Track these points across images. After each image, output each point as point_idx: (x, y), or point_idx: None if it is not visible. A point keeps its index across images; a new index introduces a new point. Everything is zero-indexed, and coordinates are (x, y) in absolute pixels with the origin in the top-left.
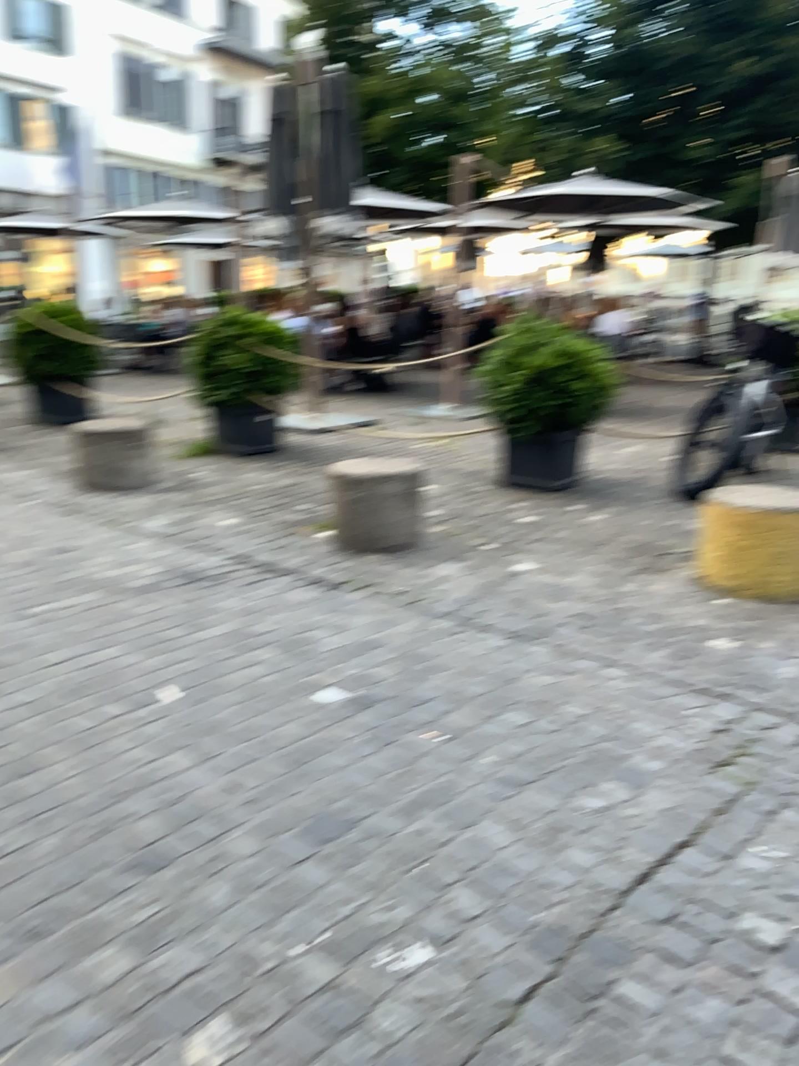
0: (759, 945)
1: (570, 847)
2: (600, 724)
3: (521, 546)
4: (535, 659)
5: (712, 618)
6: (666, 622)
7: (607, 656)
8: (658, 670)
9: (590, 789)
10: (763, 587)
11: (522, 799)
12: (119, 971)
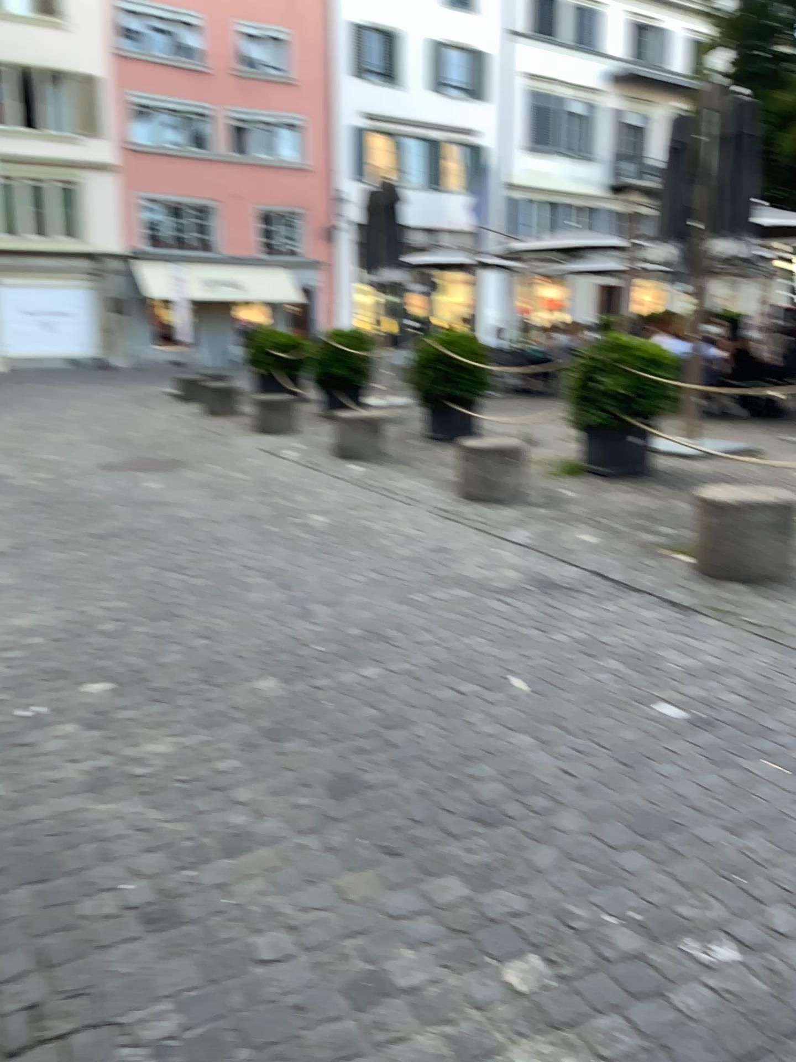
0: None
1: None
2: None
3: None
4: None
5: None
6: None
7: None
8: None
9: None
10: None
11: None
12: (461, 895)
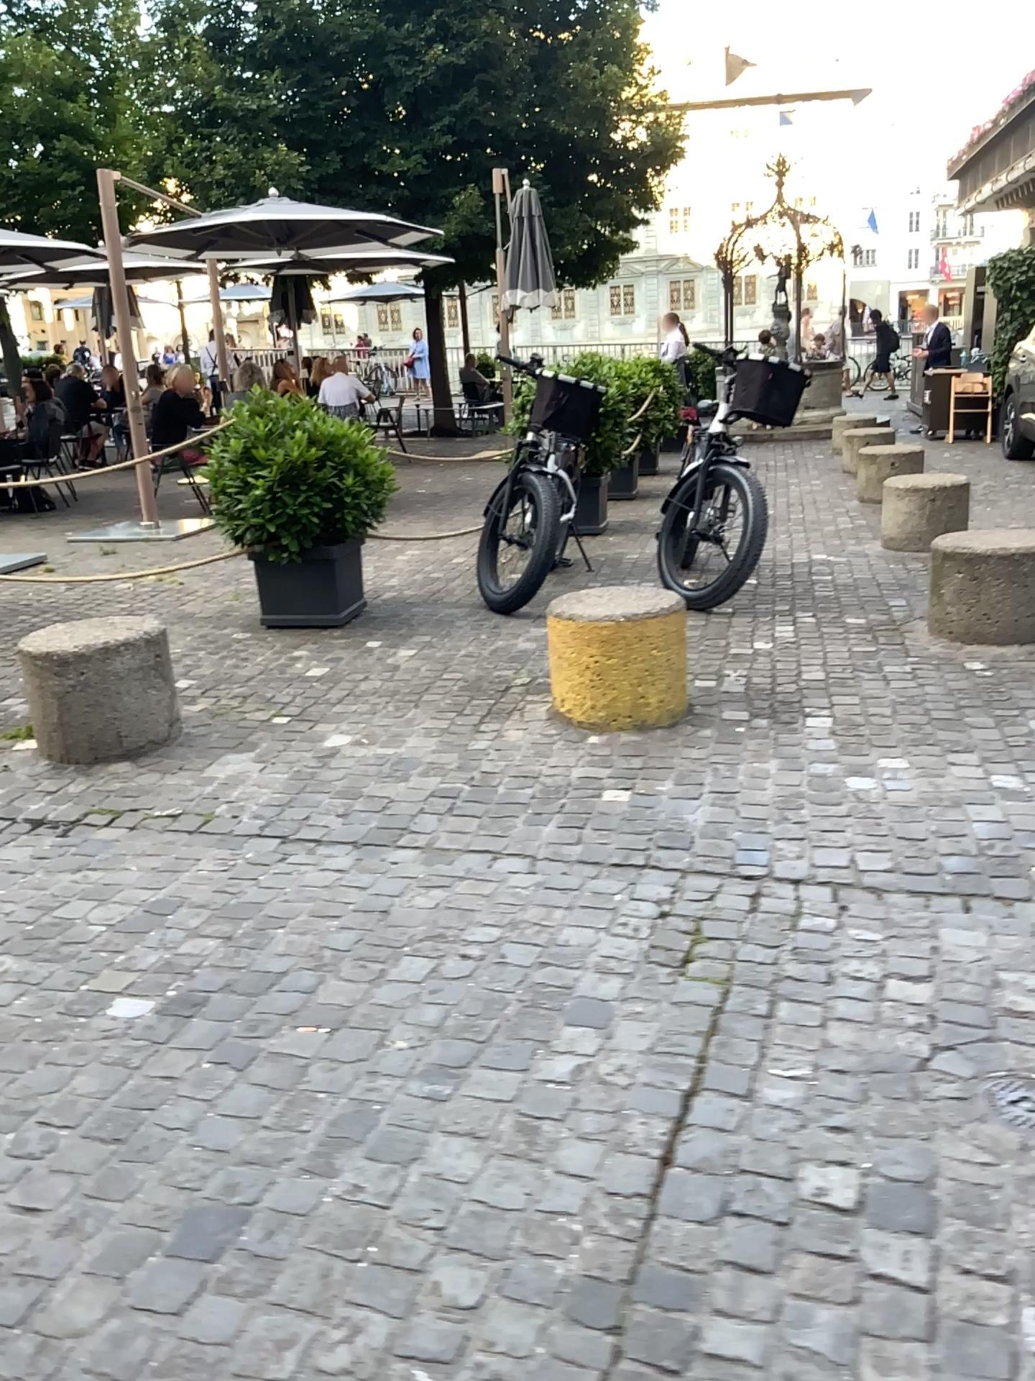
0: (840, 1206)
1: (560, 1141)
2: (527, 948)
3: (330, 713)
4: (404, 871)
5: (601, 765)
6: (551, 783)
7: (494, 847)
8: (565, 851)
9: (551, 1046)
10: (644, 712)
11: (470, 1089)
12: None
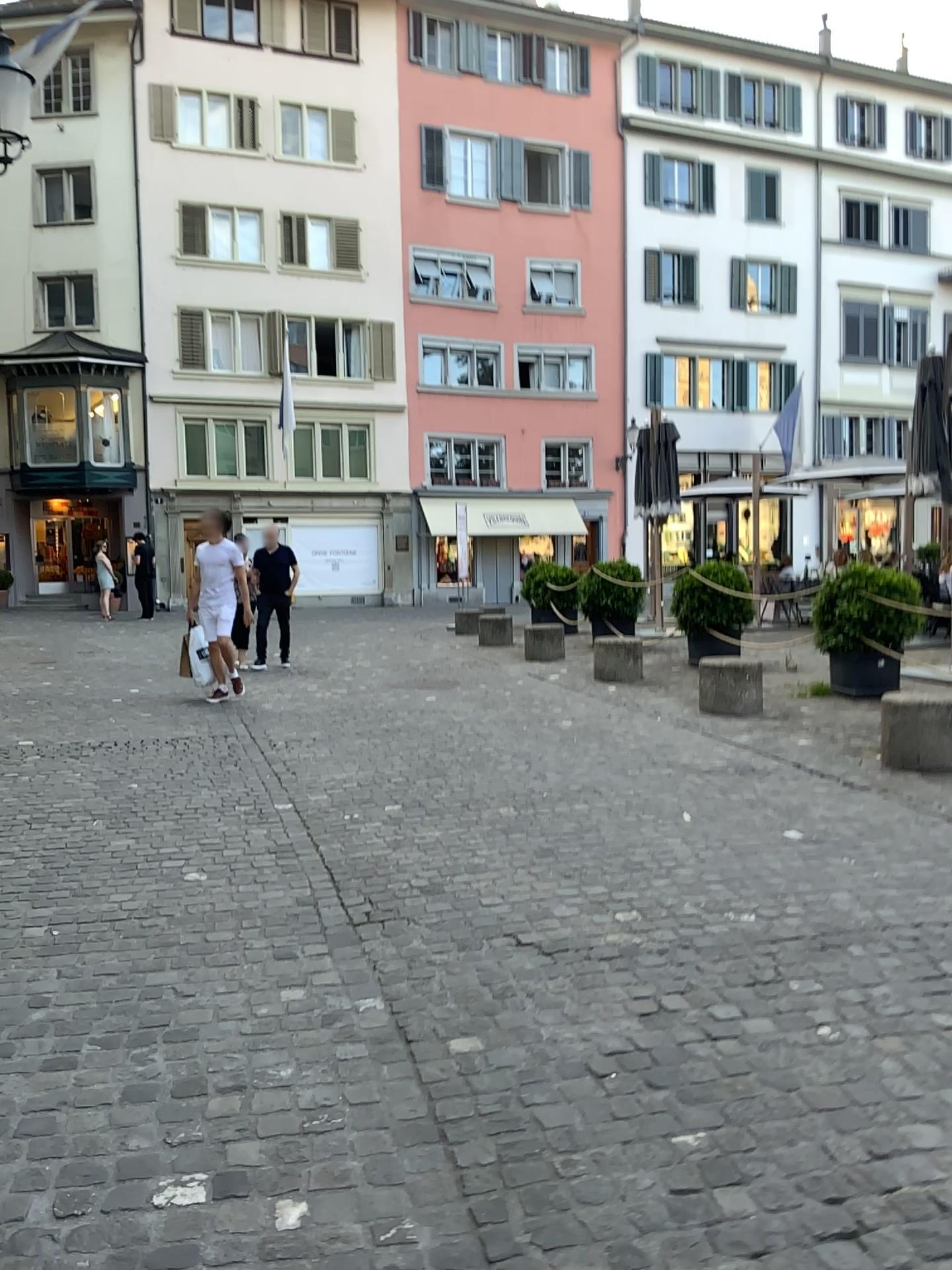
0: None
1: (888, 908)
2: None
3: None
4: None
5: None
6: None
7: None
8: None
9: (936, 894)
10: None
11: (880, 889)
12: (603, 893)
